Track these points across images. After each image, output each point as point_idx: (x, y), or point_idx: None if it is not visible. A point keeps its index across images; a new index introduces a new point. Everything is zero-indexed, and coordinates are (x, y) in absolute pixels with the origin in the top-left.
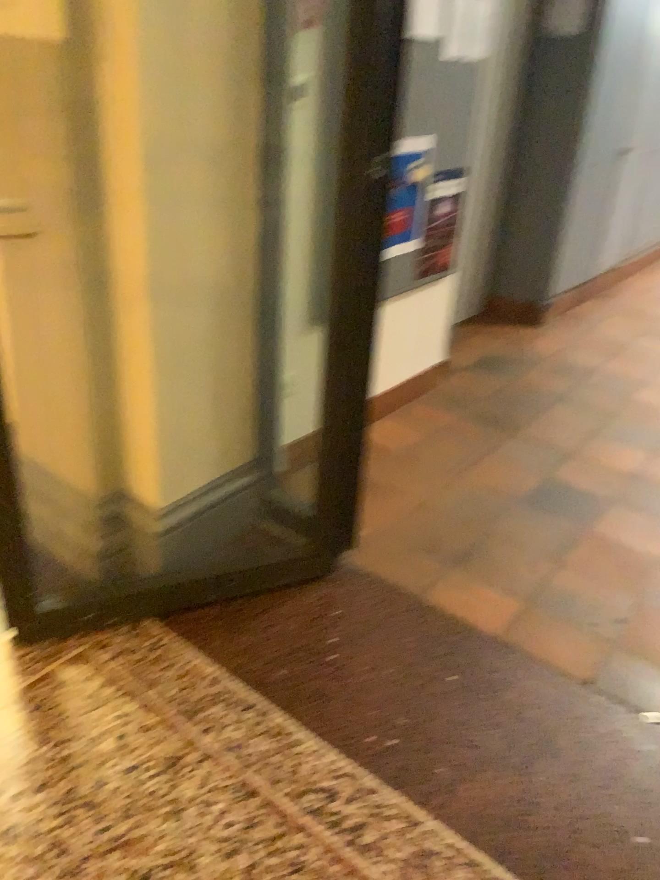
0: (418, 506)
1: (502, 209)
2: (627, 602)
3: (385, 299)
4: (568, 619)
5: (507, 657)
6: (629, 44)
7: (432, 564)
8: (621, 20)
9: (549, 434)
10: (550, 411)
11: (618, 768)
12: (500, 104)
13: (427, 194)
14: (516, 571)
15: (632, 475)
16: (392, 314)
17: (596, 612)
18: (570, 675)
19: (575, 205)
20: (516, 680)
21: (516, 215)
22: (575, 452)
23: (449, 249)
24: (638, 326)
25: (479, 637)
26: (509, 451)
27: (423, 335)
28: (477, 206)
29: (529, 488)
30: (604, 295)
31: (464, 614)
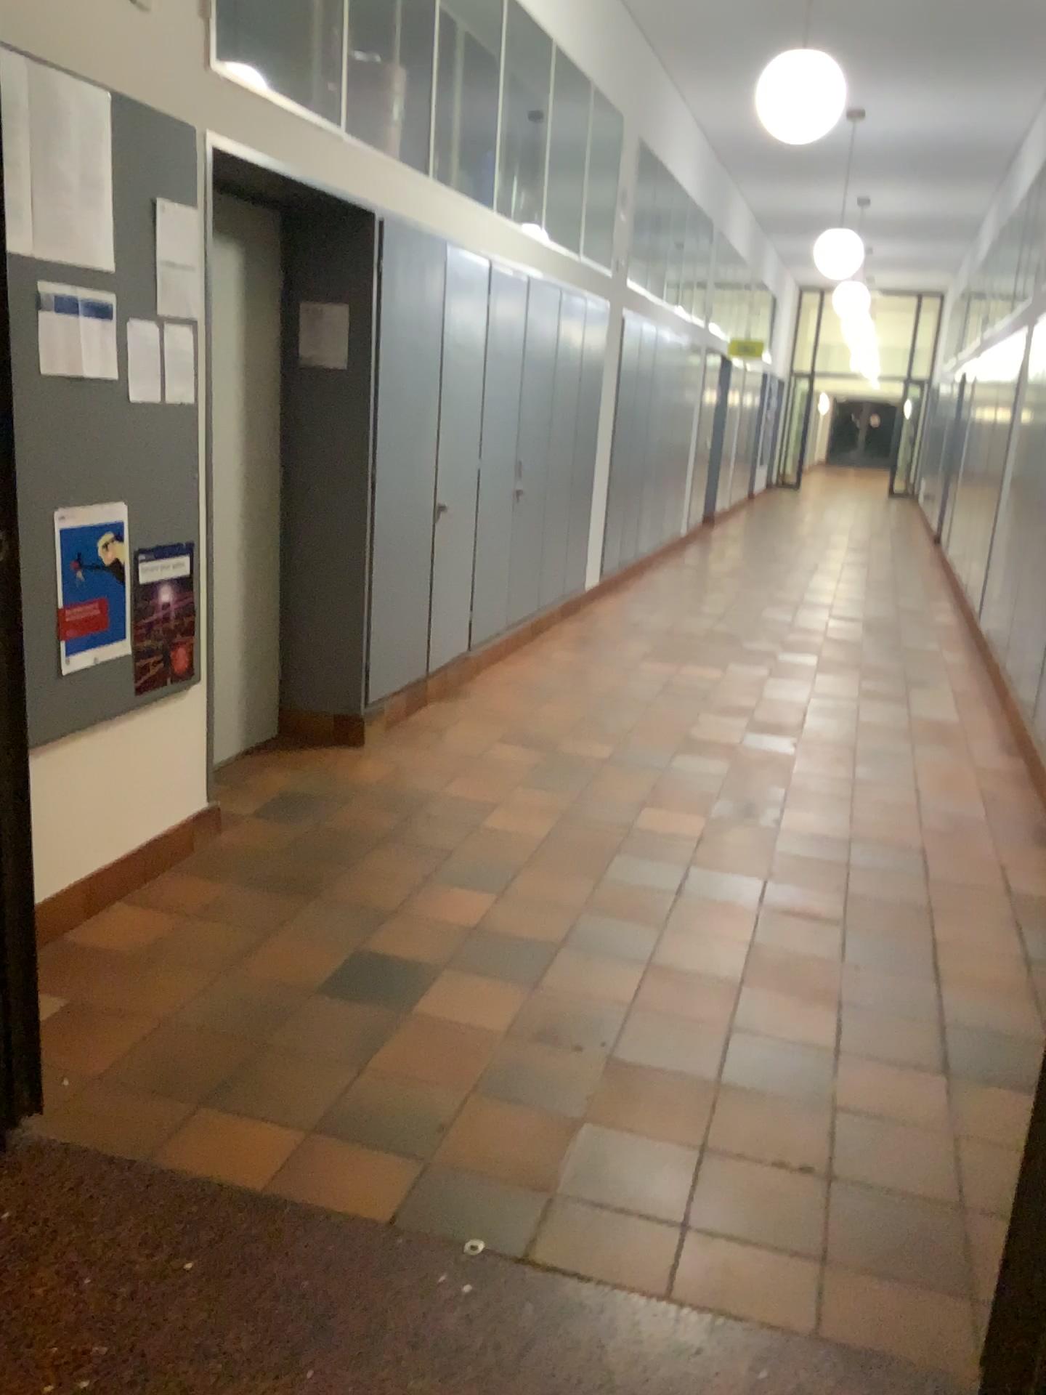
0: (151, 1028)
1: (285, 592)
2: (446, 1100)
3: (82, 729)
4: (362, 1142)
5: (267, 1216)
6: (412, 377)
7: (166, 1107)
8: (394, 350)
9: (359, 893)
10: (366, 862)
11: (412, 1328)
12: (255, 455)
13: (132, 579)
14: (294, 1091)
15: (470, 930)
16: (100, 750)
17: (402, 1122)
18: (358, 1217)
19: (380, 579)
20: (278, 1244)
21: (305, 598)
22: (395, 912)
23: (184, 651)
24: (497, 731)
25: (228, 1196)
26: (300, 925)
27: (162, 777)
28: (233, 590)
29: (323, 972)
30: (453, 695)
31: (209, 1168)
